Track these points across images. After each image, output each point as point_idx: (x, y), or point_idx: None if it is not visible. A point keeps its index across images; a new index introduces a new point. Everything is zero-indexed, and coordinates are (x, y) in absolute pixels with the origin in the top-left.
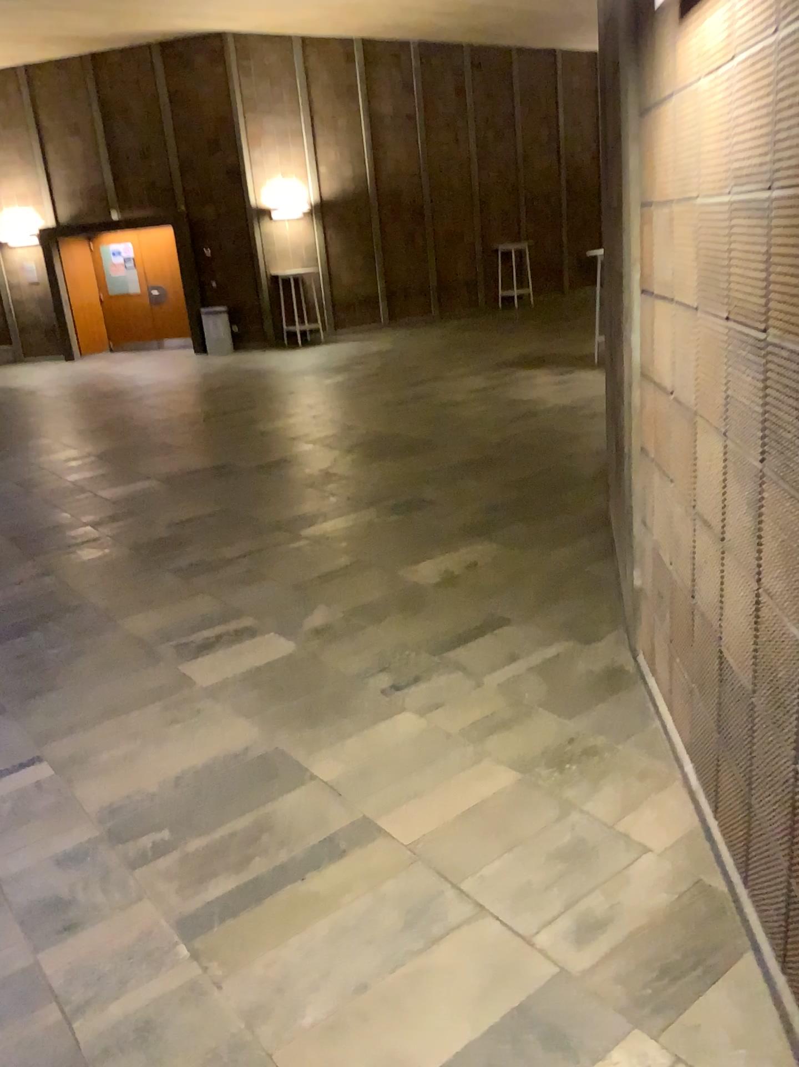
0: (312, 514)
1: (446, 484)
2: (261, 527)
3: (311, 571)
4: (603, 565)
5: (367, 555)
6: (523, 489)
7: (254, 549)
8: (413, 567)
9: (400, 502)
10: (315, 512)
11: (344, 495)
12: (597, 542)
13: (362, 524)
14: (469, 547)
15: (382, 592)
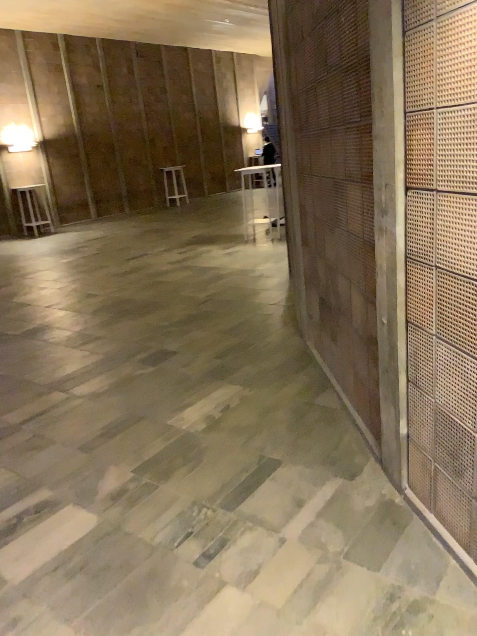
0: (83, 375)
1: (182, 339)
2: (41, 391)
3: (96, 432)
4: (329, 400)
5: (139, 410)
6: (240, 338)
7: (40, 414)
8: (181, 417)
9: (151, 358)
10: (85, 372)
11: (104, 355)
12: (315, 379)
13: (126, 380)
14: (219, 393)
15: (163, 446)
